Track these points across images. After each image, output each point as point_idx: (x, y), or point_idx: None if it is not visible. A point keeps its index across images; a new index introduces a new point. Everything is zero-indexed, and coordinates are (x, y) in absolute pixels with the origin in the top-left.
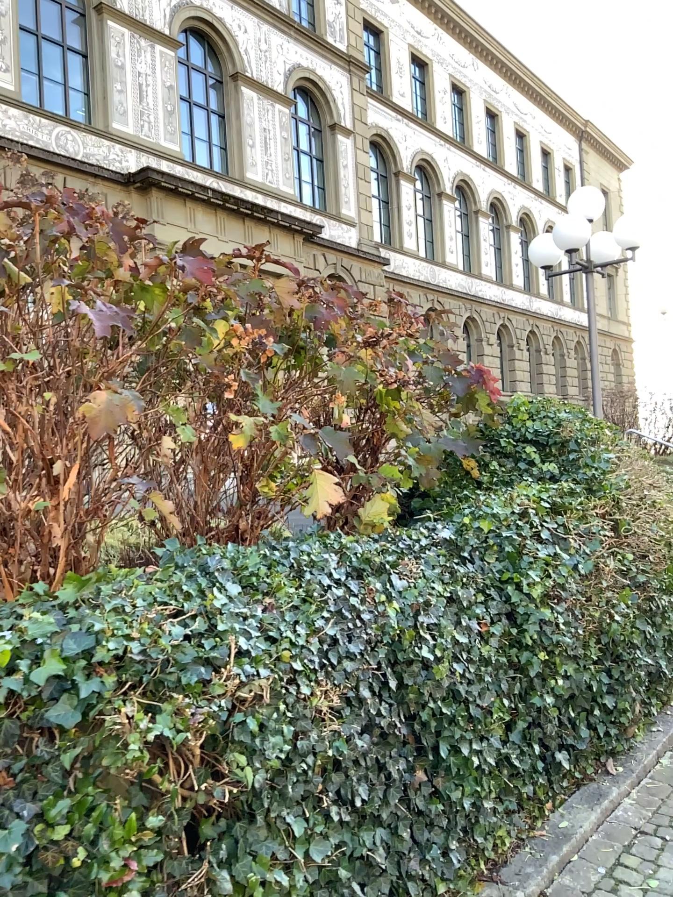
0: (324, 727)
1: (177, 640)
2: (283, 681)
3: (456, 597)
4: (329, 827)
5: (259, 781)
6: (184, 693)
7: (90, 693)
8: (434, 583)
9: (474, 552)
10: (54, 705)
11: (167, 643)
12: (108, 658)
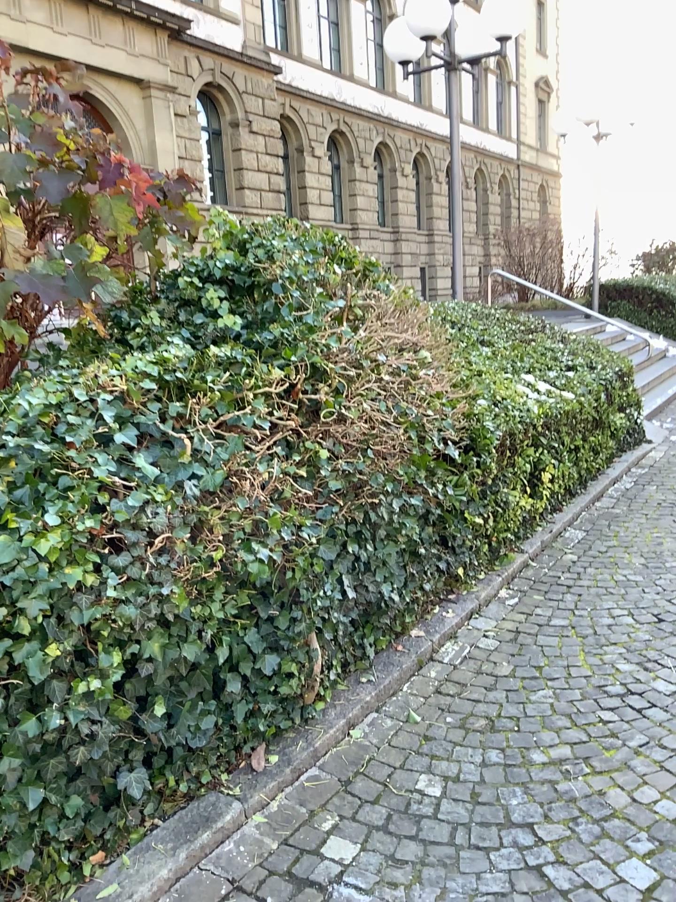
0: None
1: None
2: None
3: None
4: None
5: None
6: None
7: None
8: None
9: None
10: None
11: None
12: None
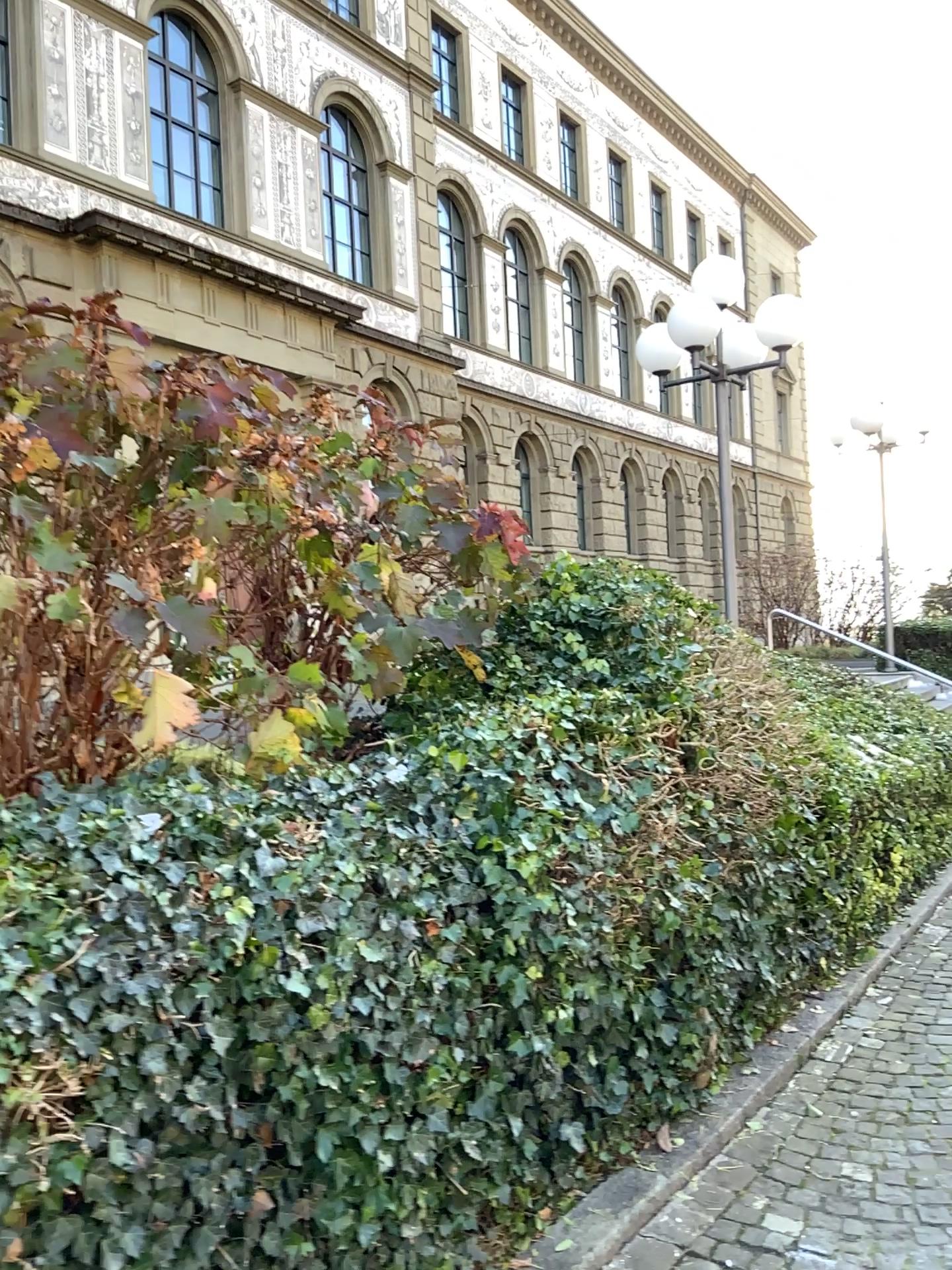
0: (40, 1135)
1: None
2: None
3: (378, 880)
4: None
5: None
6: None
7: None
8: (339, 858)
9: (432, 803)
10: None
11: None
12: None
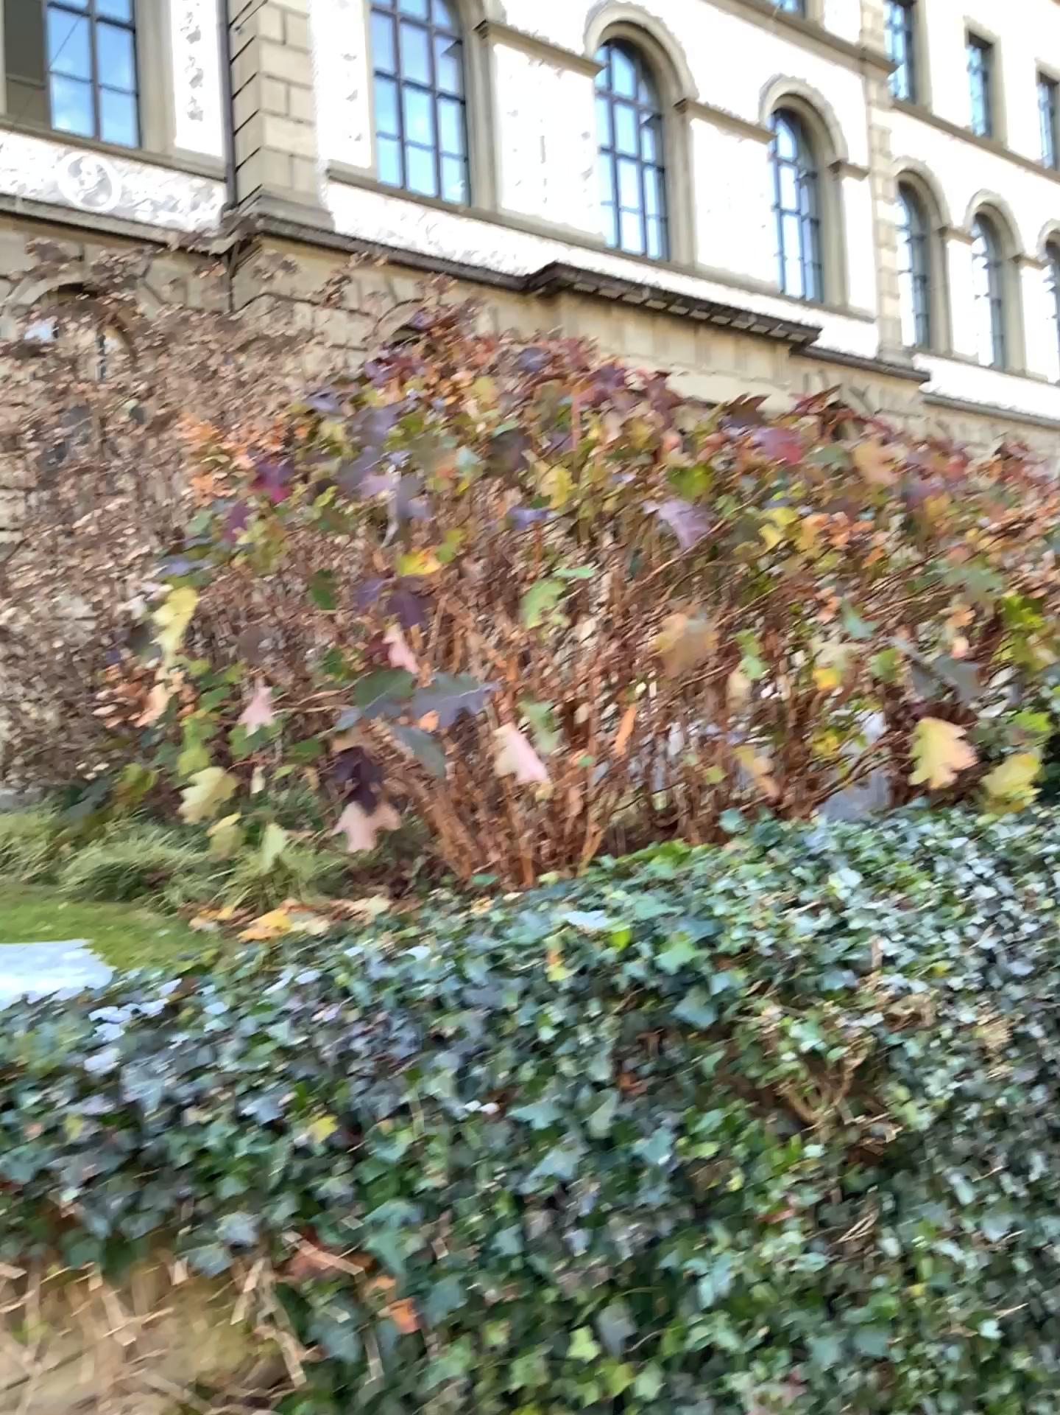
0: (991, 1067)
1: (810, 935)
2: (940, 1000)
3: None
4: (1001, 1201)
5: (919, 1126)
6: (829, 1000)
7: (722, 991)
8: None
9: None
10: (683, 1001)
11: (799, 937)
12: (734, 950)
